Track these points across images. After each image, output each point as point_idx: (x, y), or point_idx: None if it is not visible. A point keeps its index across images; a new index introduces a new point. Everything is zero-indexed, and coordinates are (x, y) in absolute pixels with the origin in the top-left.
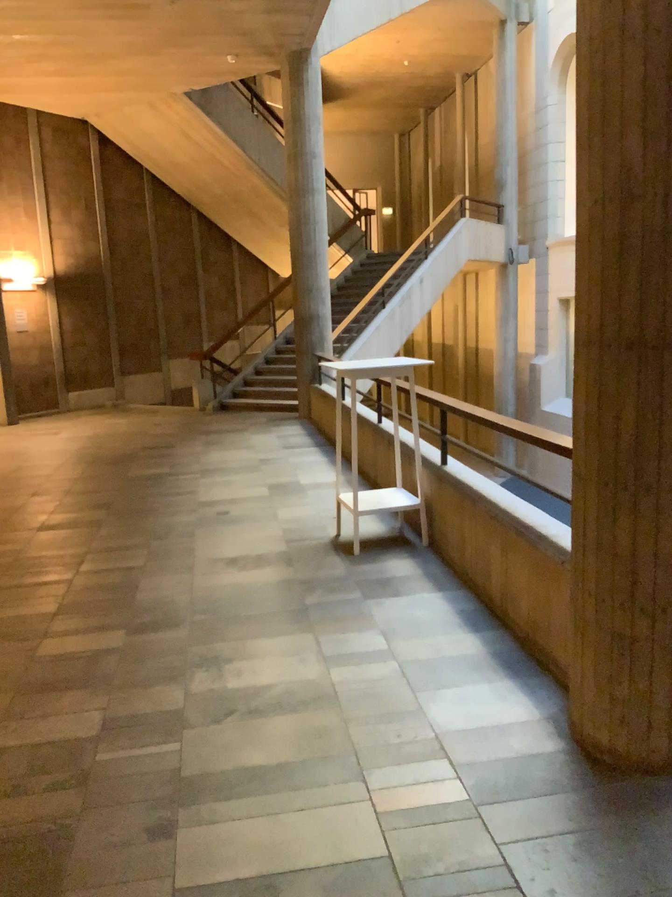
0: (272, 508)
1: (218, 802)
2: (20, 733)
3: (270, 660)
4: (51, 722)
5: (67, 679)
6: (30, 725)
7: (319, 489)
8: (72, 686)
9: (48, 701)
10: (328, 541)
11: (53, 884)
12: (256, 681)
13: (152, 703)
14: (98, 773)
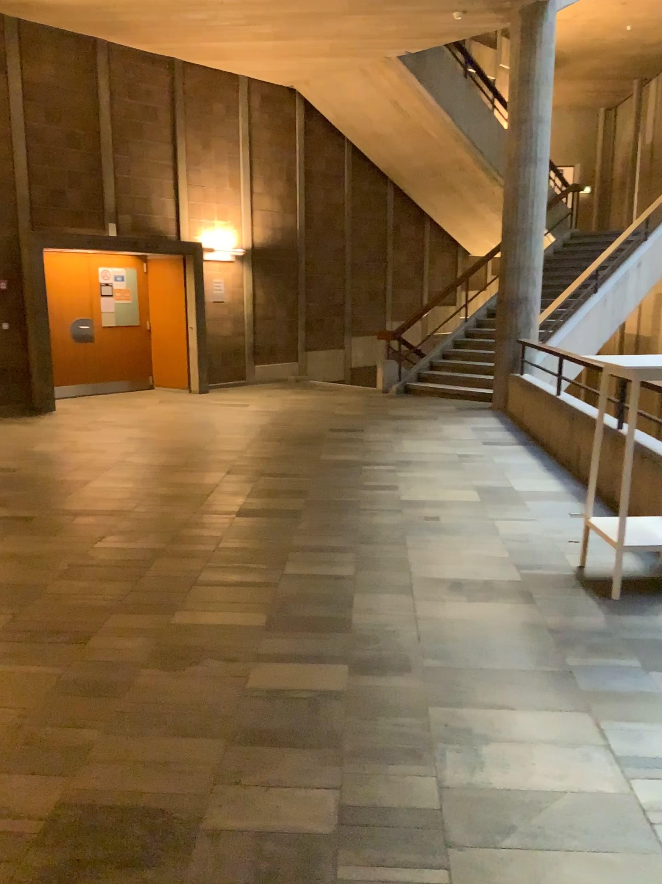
0: (495, 520)
1: None
2: (243, 813)
3: (546, 750)
4: (279, 801)
5: (290, 733)
6: (253, 800)
7: (545, 501)
8: (298, 748)
9: (272, 766)
10: (574, 574)
11: None
12: (536, 785)
13: (403, 796)
14: None
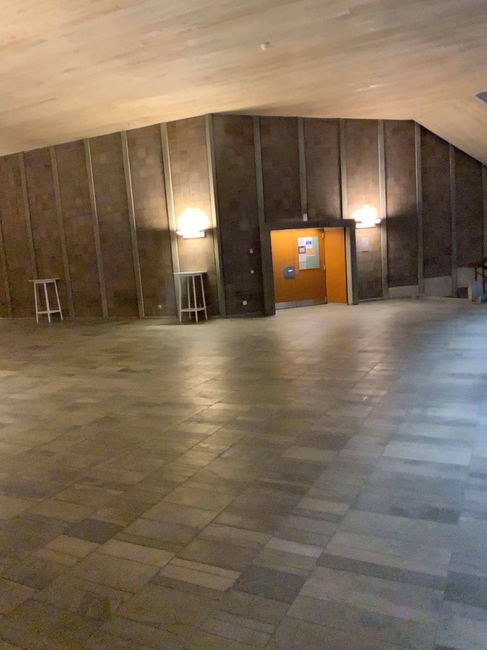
0: None
1: (407, 440)
2: (338, 411)
3: (452, 408)
4: (349, 410)
5: (359, 400)
6: (342, 410)
7: None
8: (360, 402)
9: (350, 405)
10: None
11: (341, 445)
12: (441, 413)
13: (392, 412)
14: (364, 425)
